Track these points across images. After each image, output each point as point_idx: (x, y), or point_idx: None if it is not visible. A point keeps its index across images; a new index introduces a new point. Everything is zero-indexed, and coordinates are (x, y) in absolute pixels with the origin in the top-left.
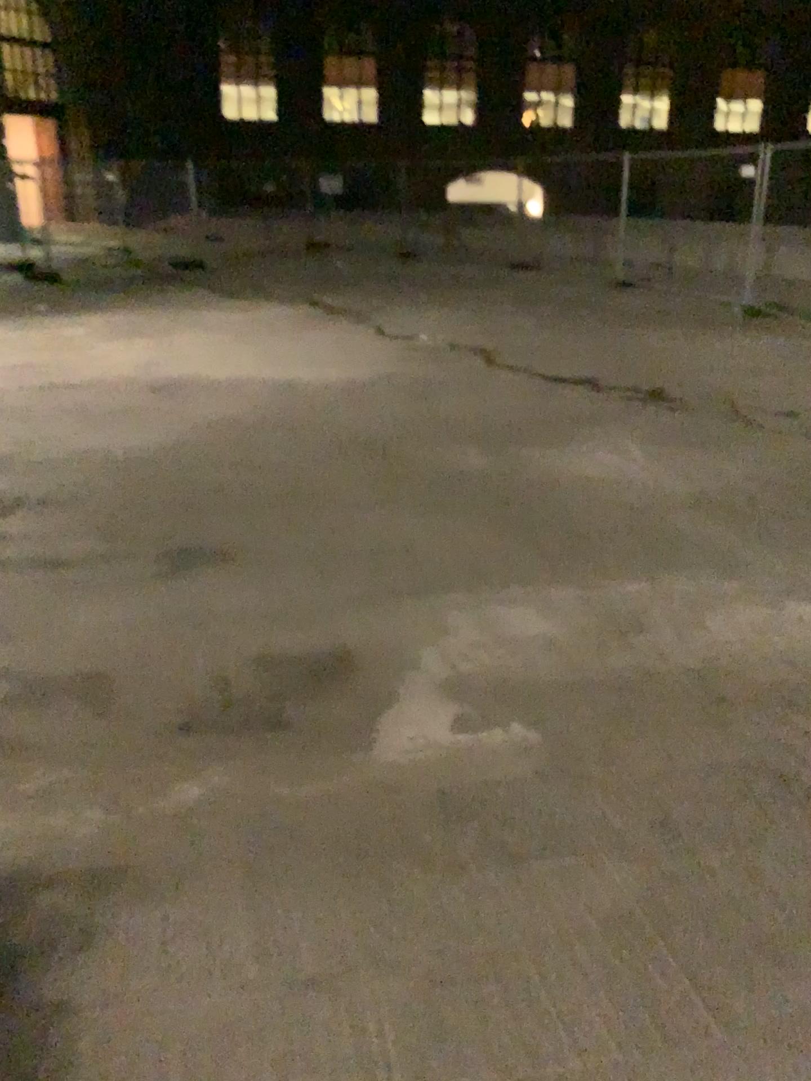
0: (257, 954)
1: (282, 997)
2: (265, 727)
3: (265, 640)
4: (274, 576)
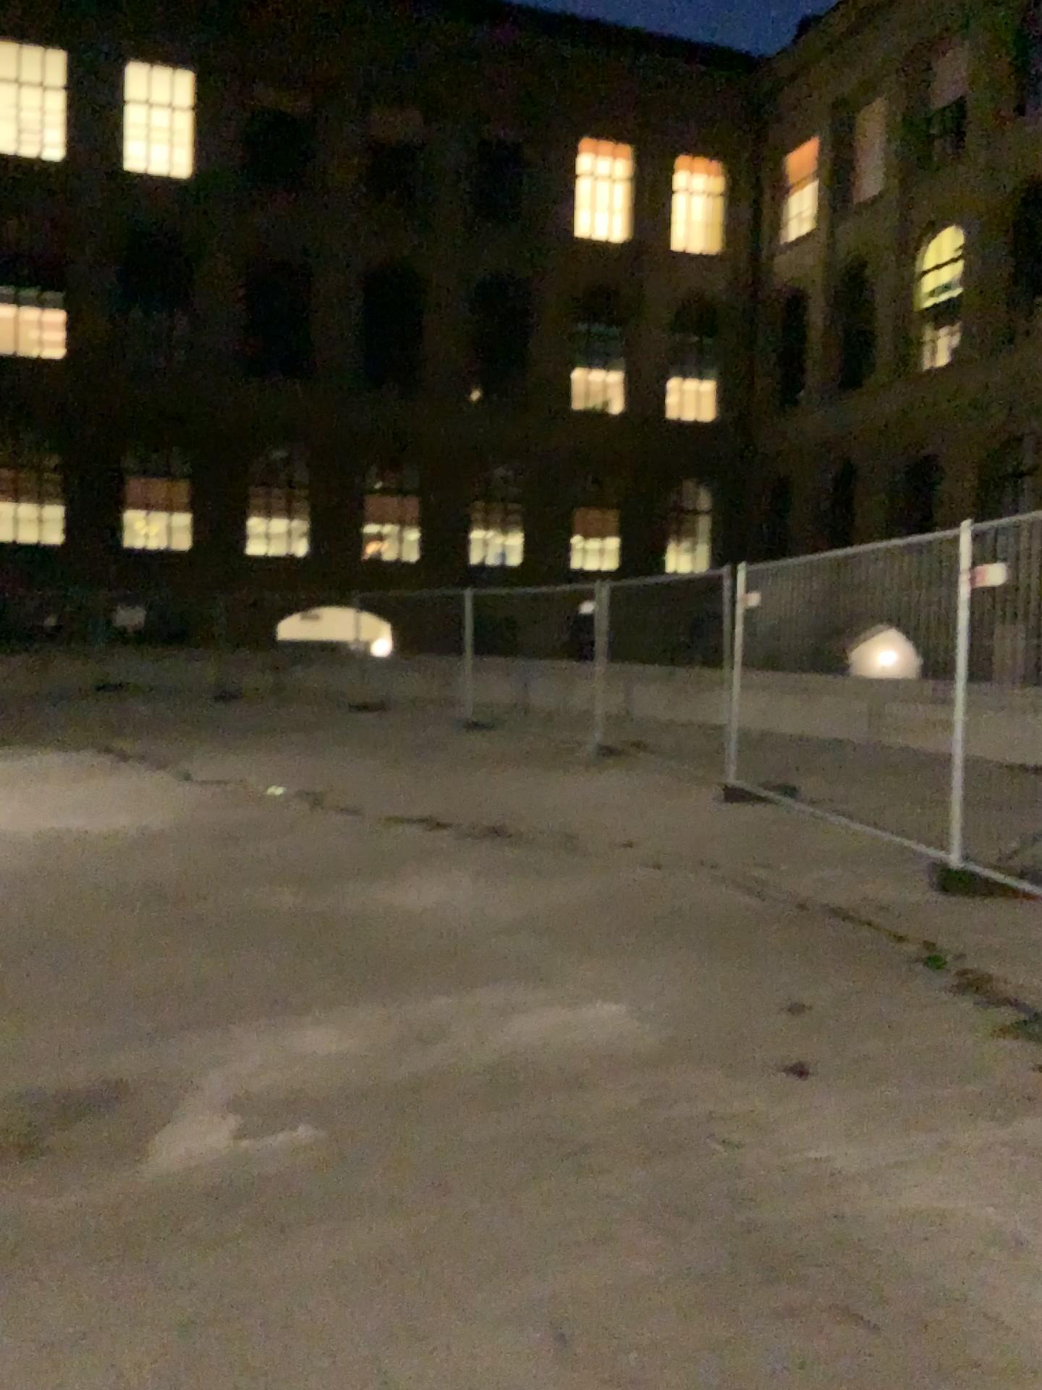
0: (6, 1328)
1: (33, 1355)
2: (17, 1156)
3: (18, 1084)
4: (32, 1026)
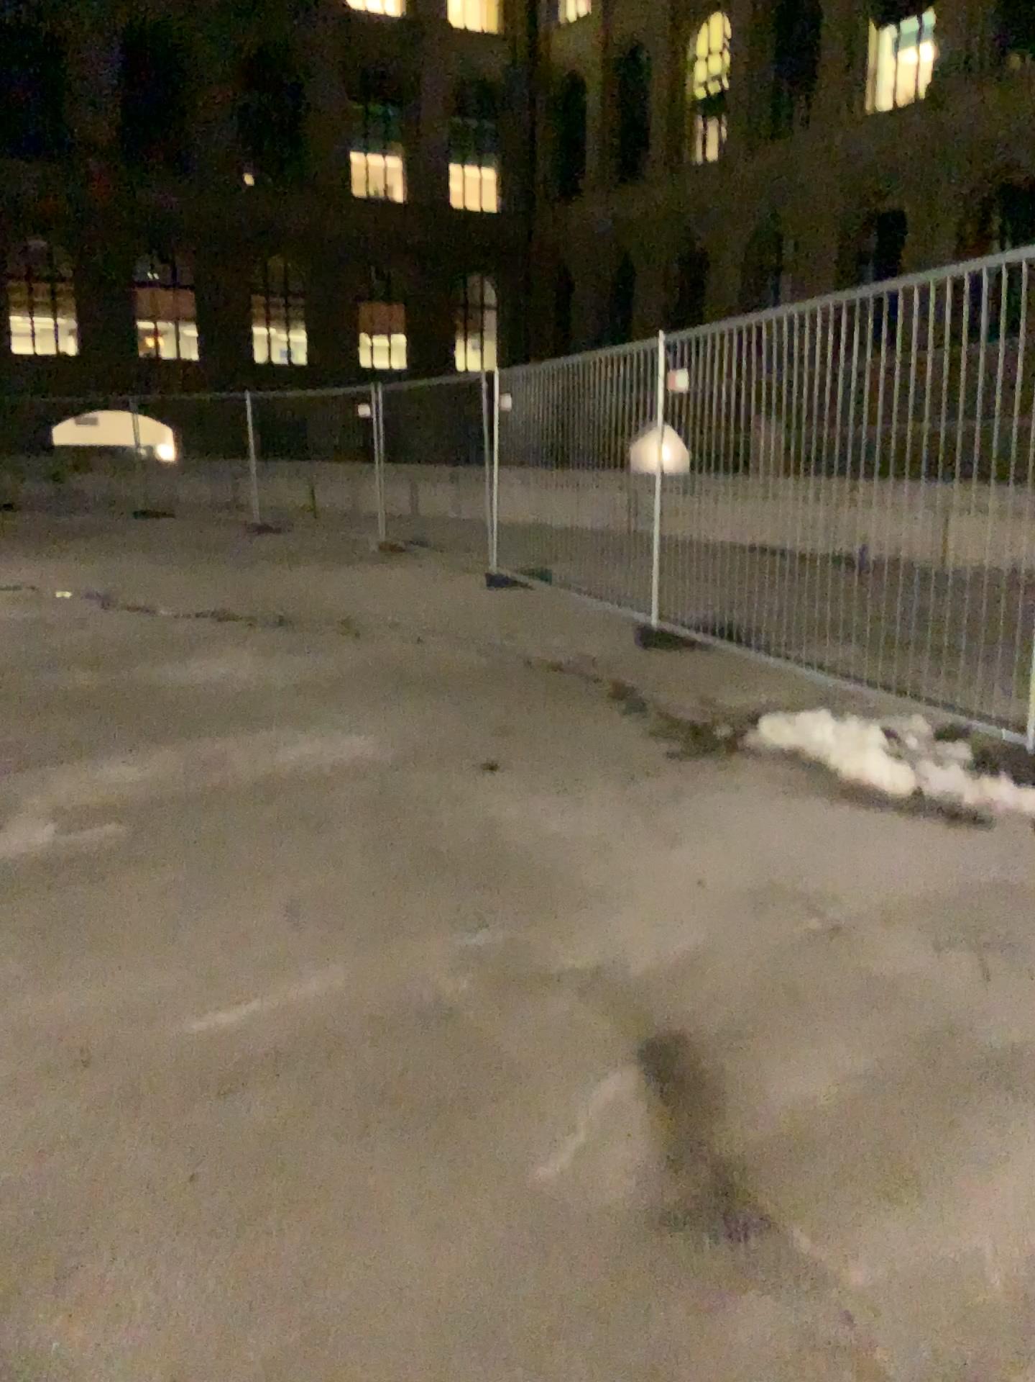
0: None
1: None
2: None
3: None
4: None
